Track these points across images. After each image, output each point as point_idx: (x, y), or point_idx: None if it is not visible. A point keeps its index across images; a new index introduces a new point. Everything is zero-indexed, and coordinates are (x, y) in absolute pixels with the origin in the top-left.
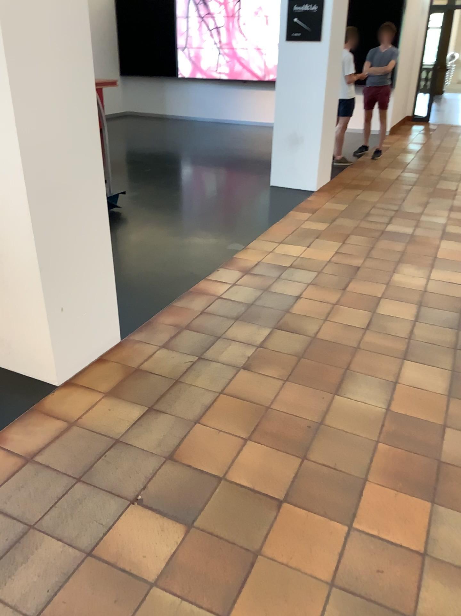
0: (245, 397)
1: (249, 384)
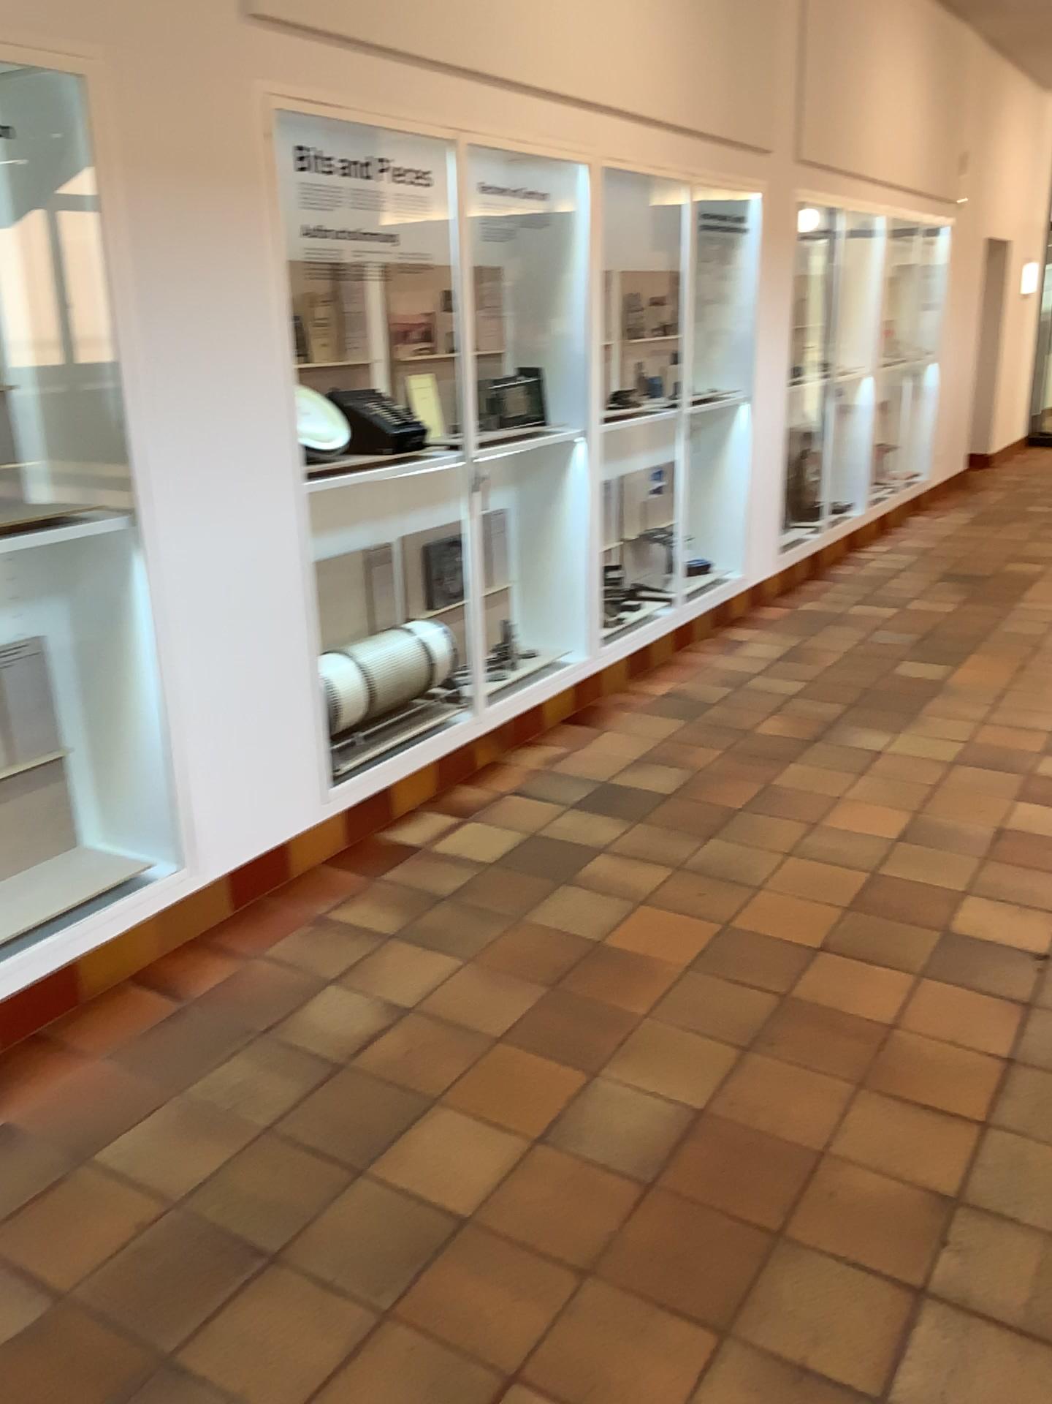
0: (921, 1104)
1: (919, 1144)
